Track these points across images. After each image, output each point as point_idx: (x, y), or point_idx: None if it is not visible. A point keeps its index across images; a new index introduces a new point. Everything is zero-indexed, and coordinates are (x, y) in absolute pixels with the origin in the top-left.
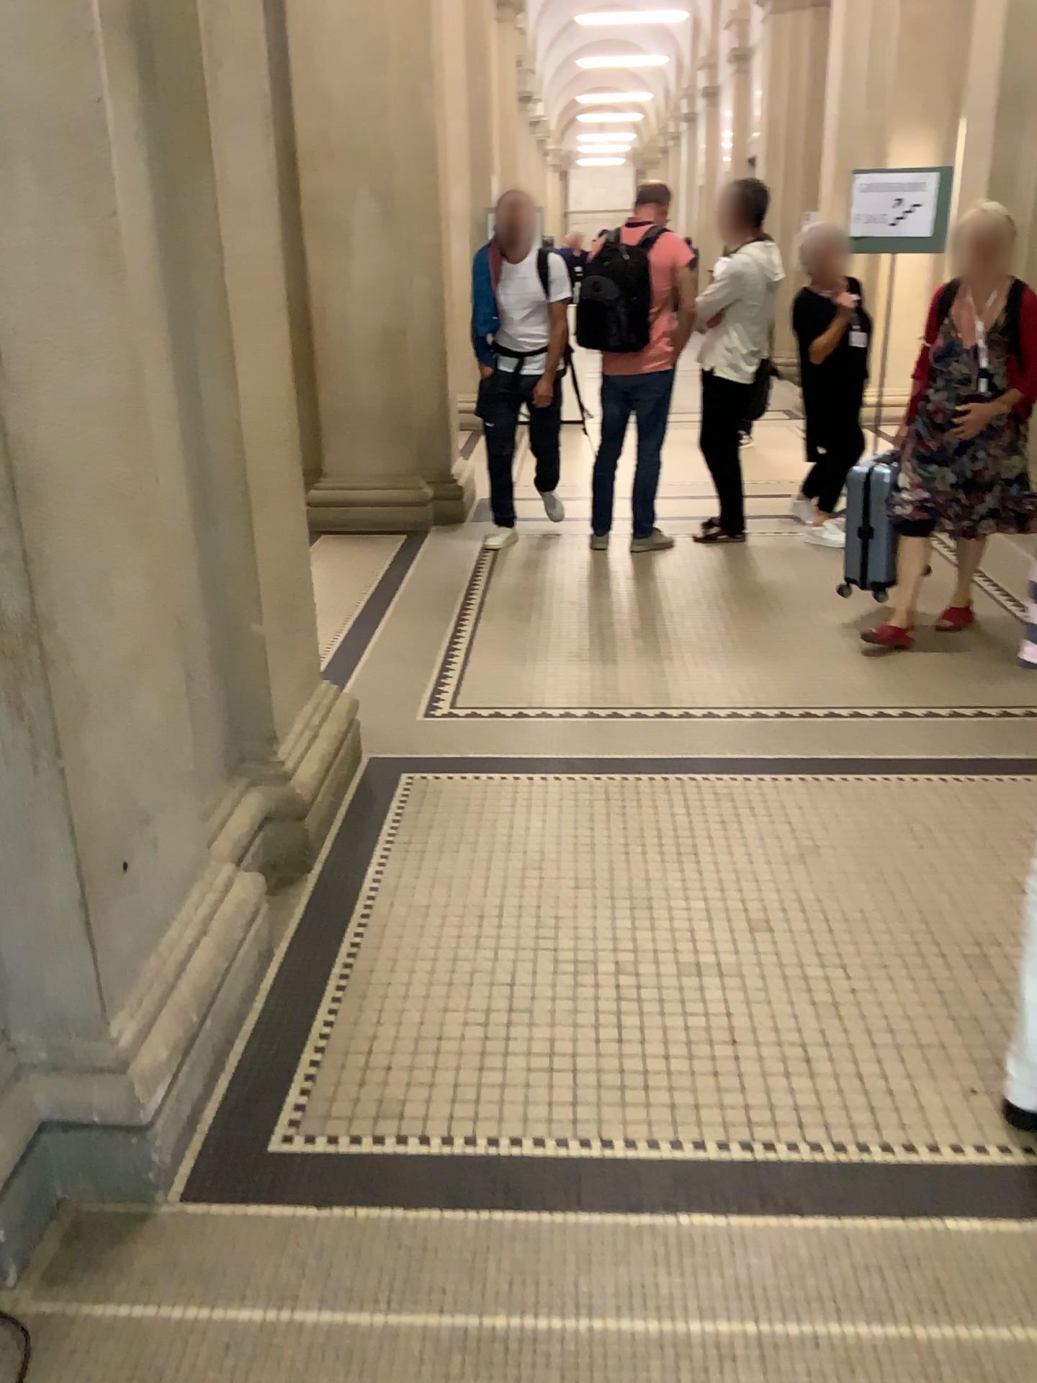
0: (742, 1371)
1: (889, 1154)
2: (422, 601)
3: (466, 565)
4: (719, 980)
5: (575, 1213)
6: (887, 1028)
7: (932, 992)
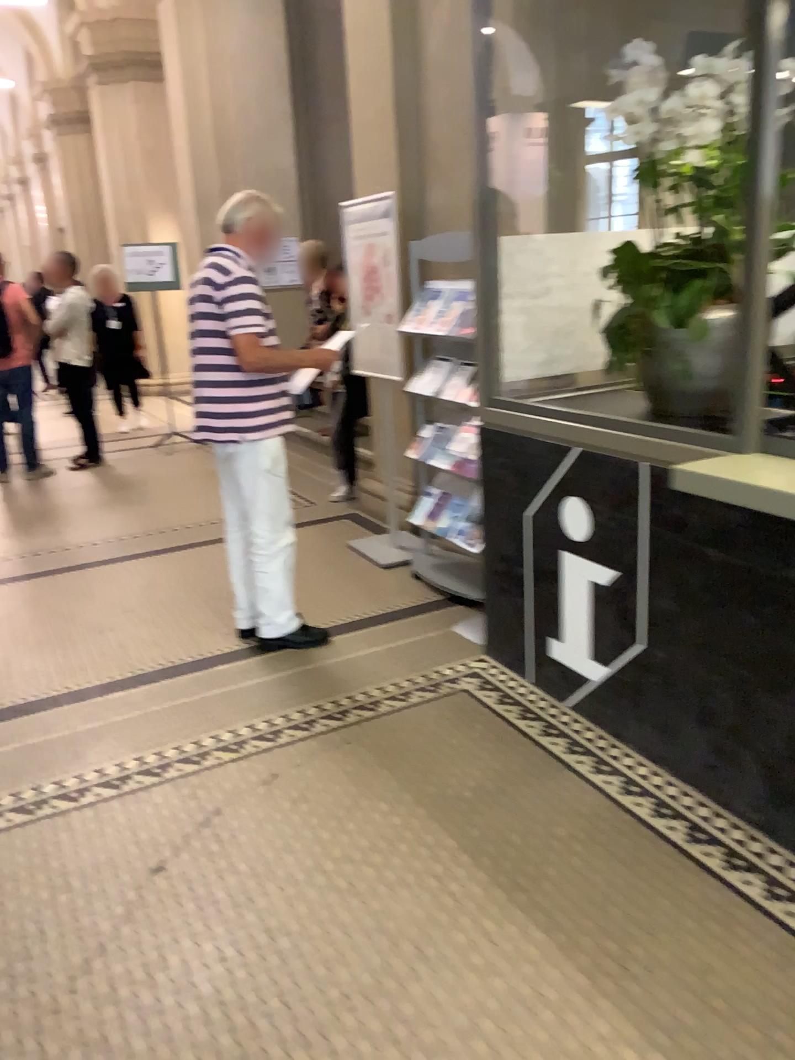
0: (140, 720)
1: (194, 658)
2: None
3: None
4: (114, 632)
5: (61, 707)
6: (192, 626)
7: (212, 612)
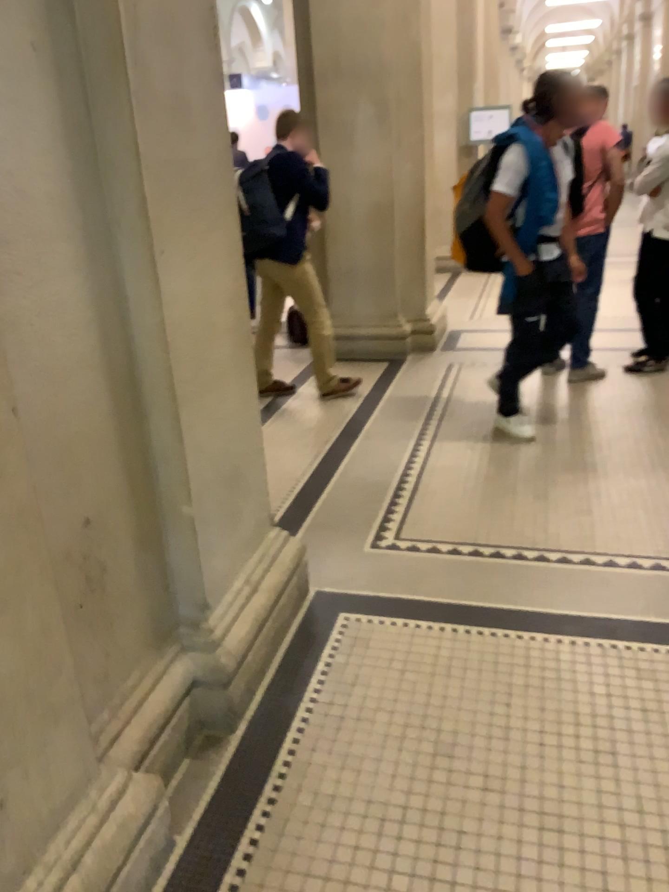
0: None
1: None
2: (392, 428)
3: (434, 393)
4: None
5: None
6: None
7: None
